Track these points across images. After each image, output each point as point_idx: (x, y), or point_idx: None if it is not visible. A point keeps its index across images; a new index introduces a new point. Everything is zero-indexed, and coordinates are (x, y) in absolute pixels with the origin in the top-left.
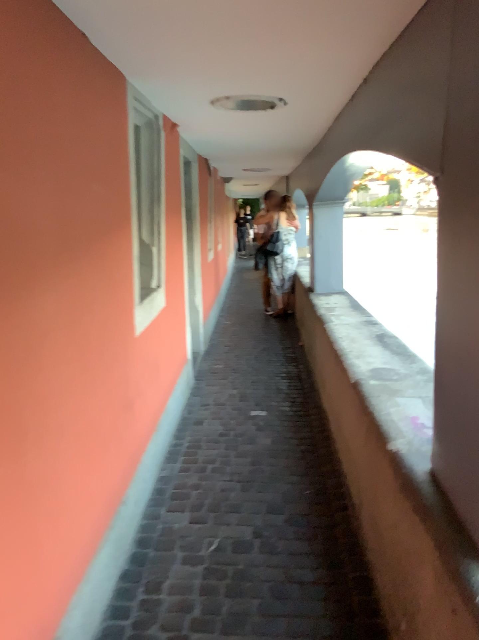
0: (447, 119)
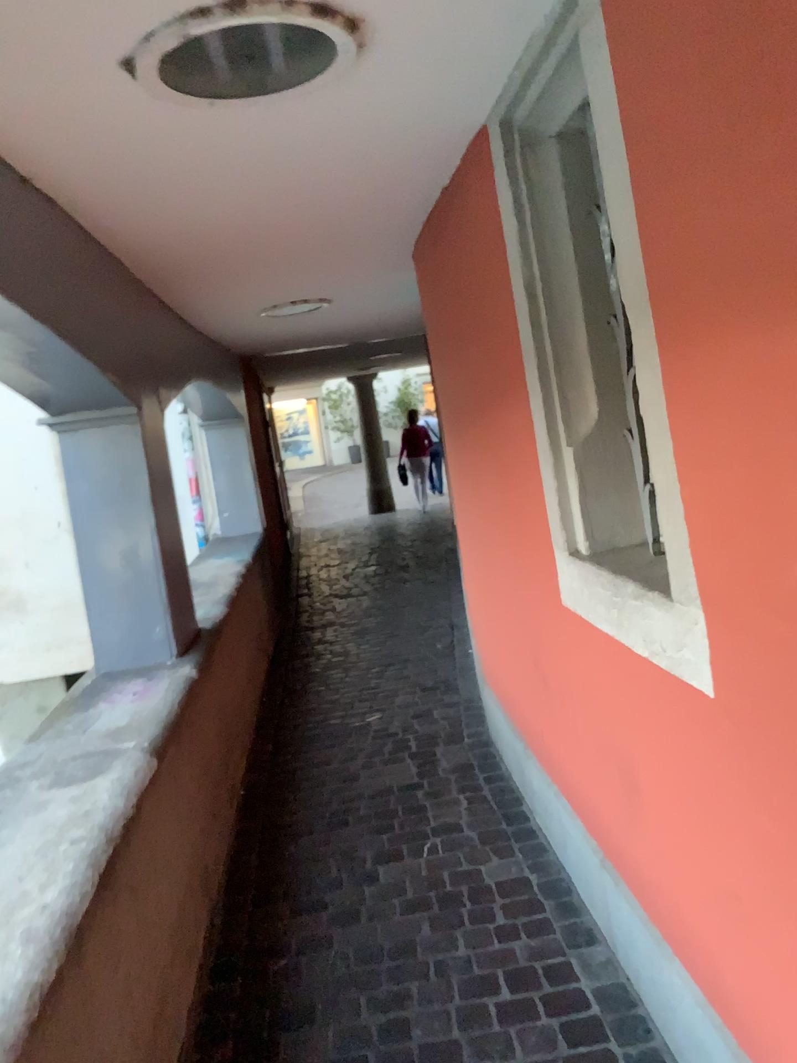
0: (143, 367)
